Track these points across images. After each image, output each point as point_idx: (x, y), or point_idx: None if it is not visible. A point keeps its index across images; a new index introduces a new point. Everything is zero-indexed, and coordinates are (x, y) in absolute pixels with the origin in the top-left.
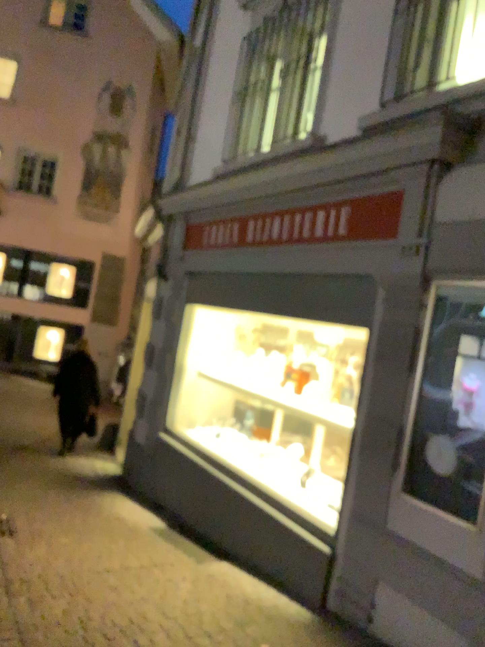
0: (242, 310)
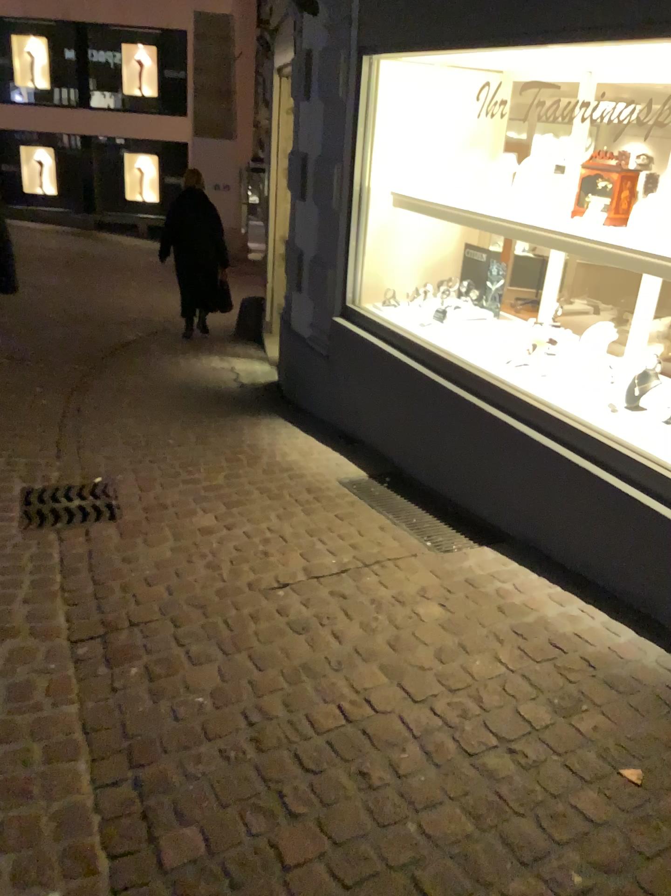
0: (495, 46)
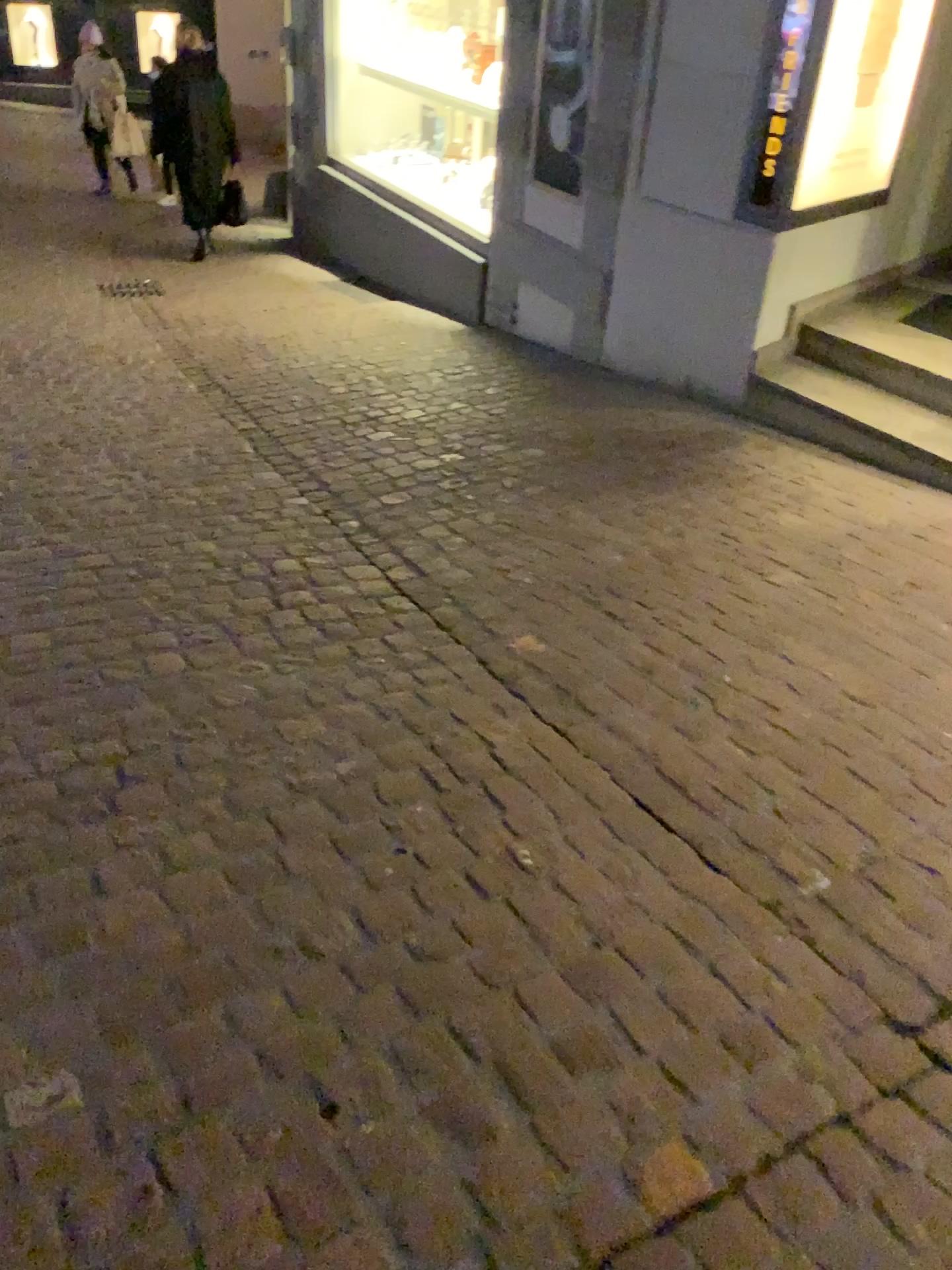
0: None
